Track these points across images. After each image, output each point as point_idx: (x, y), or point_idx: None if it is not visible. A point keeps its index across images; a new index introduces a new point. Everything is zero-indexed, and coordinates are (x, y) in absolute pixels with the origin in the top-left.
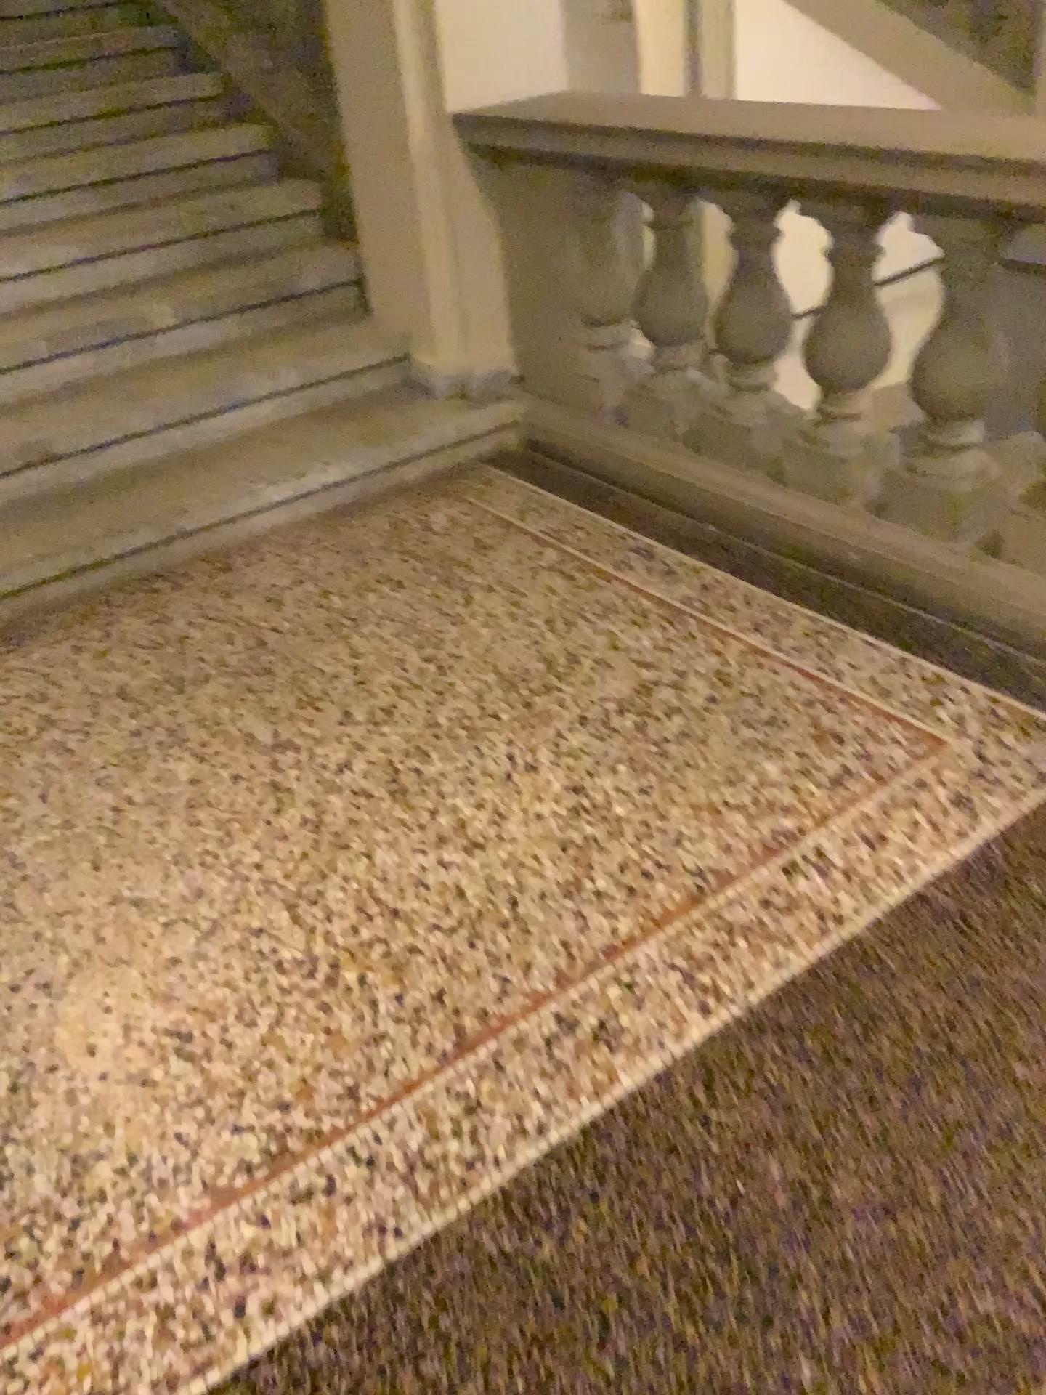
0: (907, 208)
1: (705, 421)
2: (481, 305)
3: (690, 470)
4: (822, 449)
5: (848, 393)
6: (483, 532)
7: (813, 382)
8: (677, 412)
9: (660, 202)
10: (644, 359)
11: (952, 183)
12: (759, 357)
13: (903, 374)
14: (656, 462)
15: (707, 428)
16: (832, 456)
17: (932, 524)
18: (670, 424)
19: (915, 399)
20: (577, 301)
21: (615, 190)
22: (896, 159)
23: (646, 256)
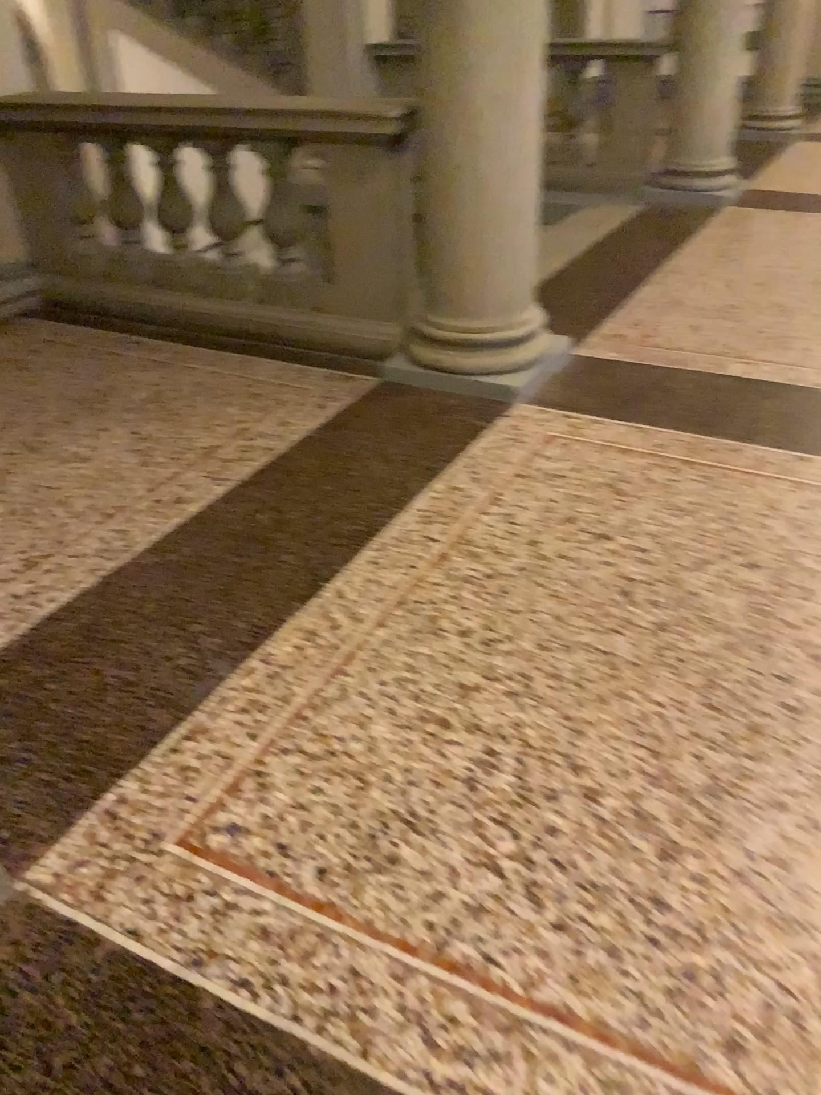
0: (244, 137)
1: (159, 268)
2: (3, 217)
3: (156, 298)
4: (226, 272)
5: (234, 240)
6: (36, 345)
7: (215, 236)
8: (142, 266)
9: (110, 147)
10: (116, 239)
11: (261, 123)
12: (184, 226)
13: (259, 225)
14: (135, 297)
15: (161, 272)
16: (232, 275)
17: (288, 300)
18: (139, 274)
19: (268, 237)
20: (68, 209)
21: (82, 141)
22: (234, 113)
23: (107, 179)
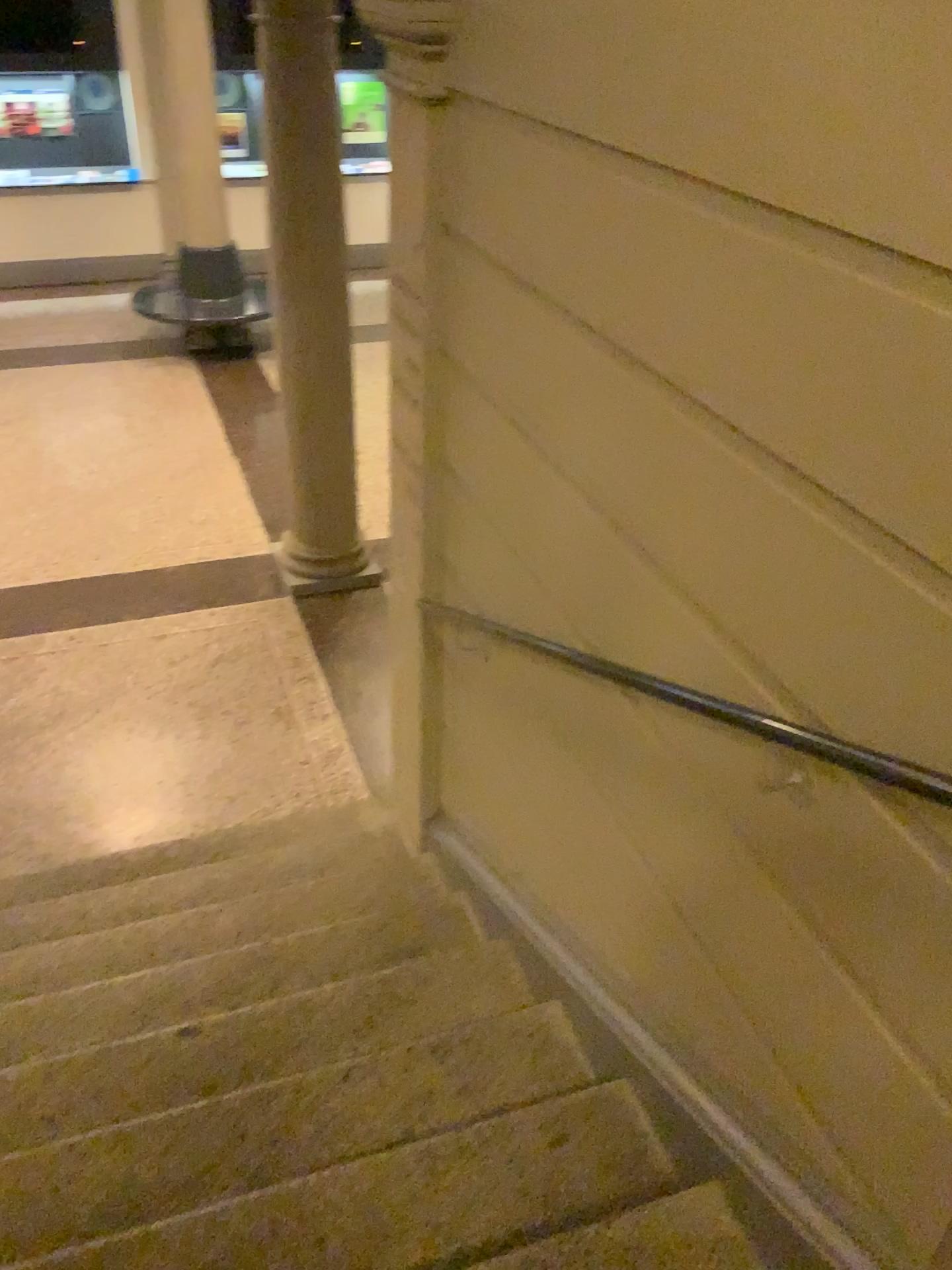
0: None
1: None
2: None
3: None
4: None
5: None
6: None
7: None
8: None
9: None
10: None
11: None
12: None
13: None
14: None
15: None
16: None
17: None
18: None
19: None
20: None
21: None
22: None
23: None
